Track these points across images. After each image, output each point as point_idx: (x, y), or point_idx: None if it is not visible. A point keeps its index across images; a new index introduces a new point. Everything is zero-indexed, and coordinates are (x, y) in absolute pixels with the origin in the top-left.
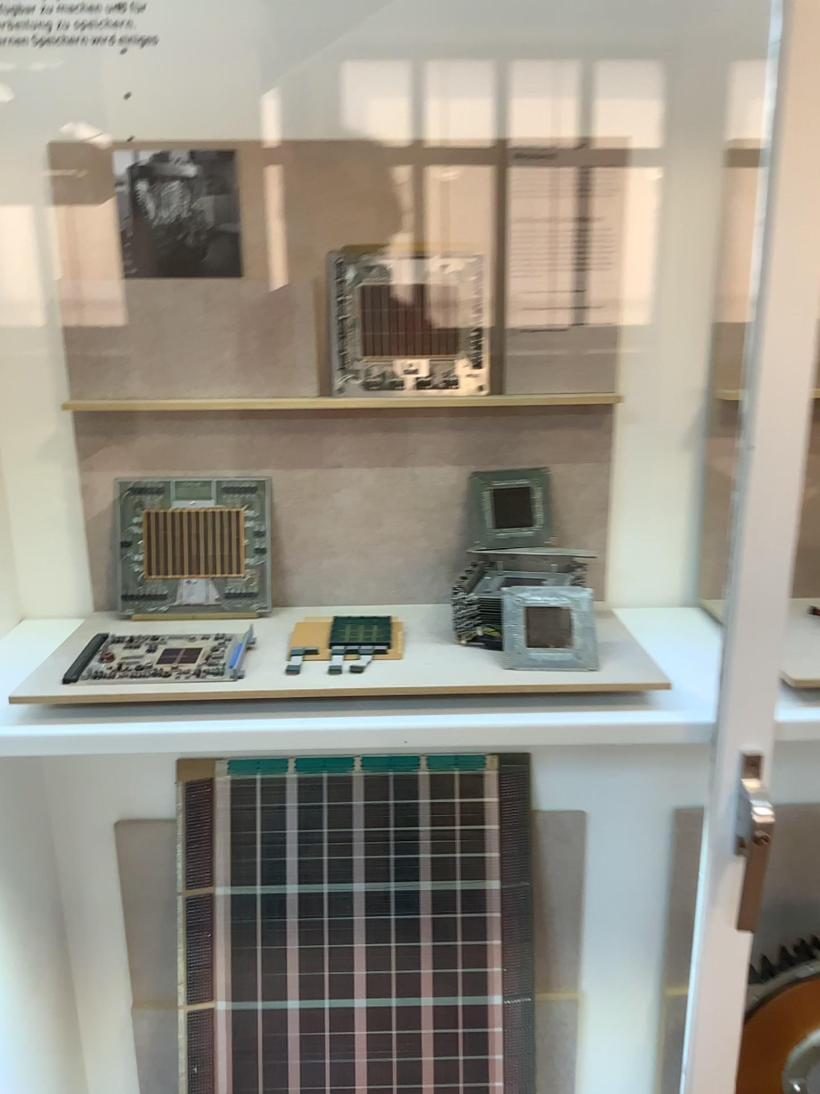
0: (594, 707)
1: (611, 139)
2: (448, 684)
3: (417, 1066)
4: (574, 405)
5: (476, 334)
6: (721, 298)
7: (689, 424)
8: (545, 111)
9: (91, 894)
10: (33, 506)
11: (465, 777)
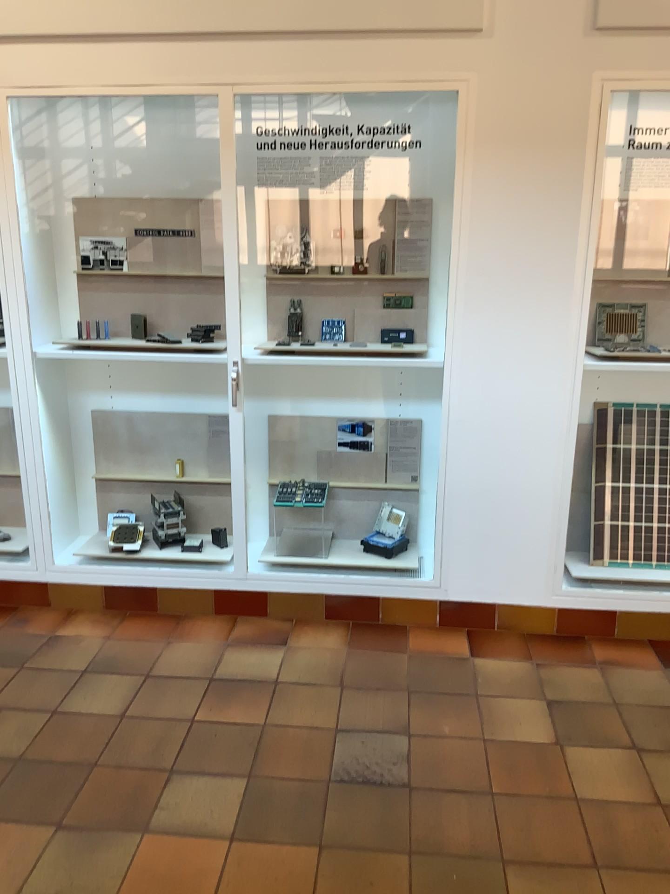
0: None
1: None
2: None
3: None
4: None
5: None
6: None
7: None
8: None
9: None
10: None
11: None
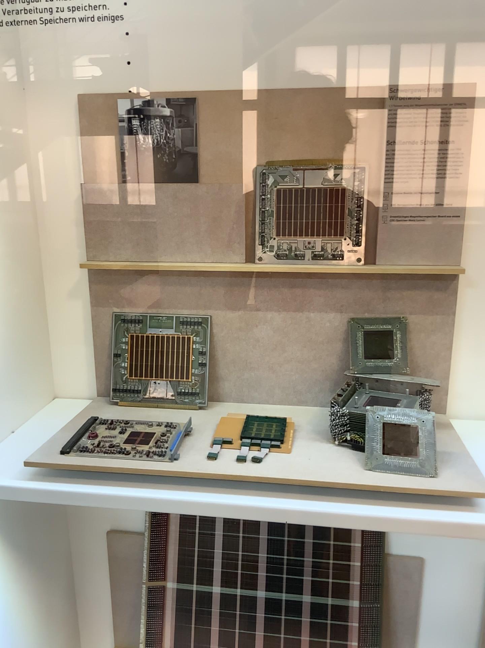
0: (431, 505)
1: (462, 84)
2: (321, 477)
3: None
4: (426, 274)
5: (357, 222)
6: None
7: None
8: (413, 65)
9: (92, 574)
10: (64, 326)
11: None
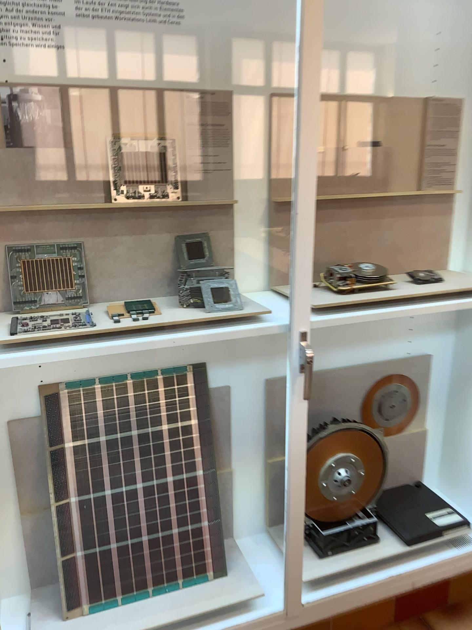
0: (243, 324)
1: (225, 91)
2: (185, 320)
3: (168, 509)
4: (217, 204)
5: (174, 174)
6: (271, 158)
7: (262, 211)
8: (198, 77)
9: None
10: None
11: (178, 376)
